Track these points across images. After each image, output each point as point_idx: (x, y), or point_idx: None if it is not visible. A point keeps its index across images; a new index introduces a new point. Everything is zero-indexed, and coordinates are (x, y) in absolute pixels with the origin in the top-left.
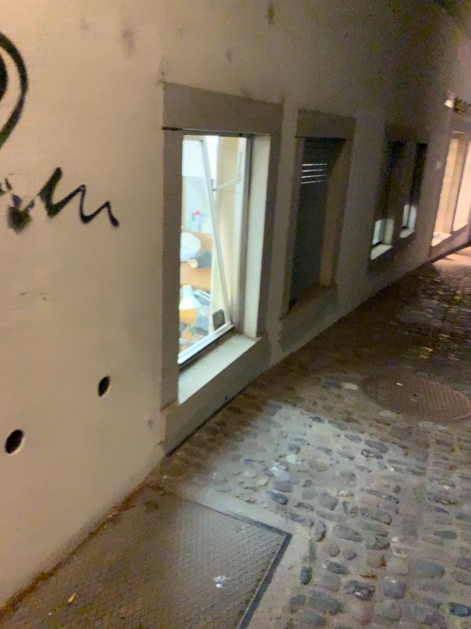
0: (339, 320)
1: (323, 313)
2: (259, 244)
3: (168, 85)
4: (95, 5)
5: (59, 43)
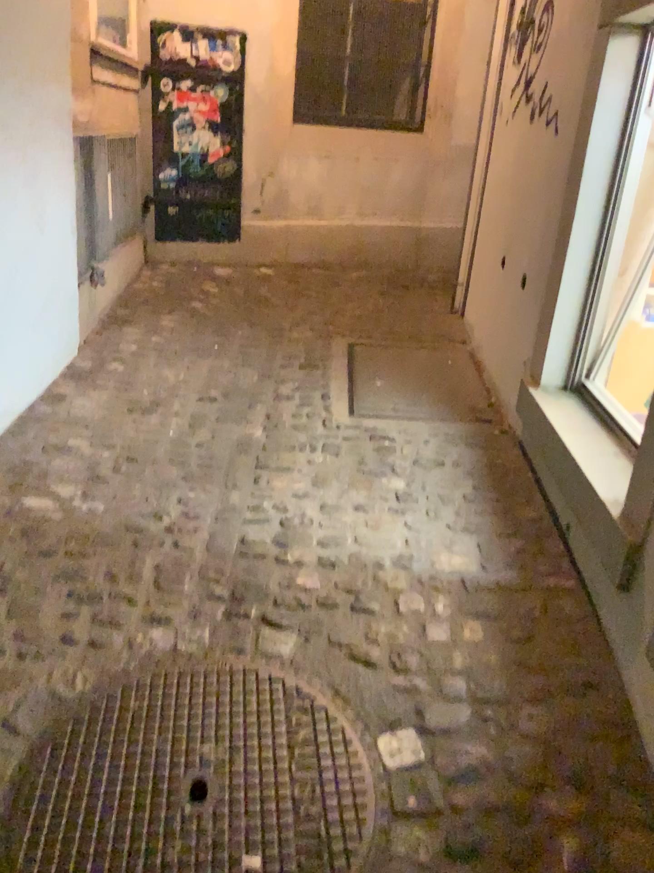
0: None
1: None
2: None
3: None
4: None
5: None
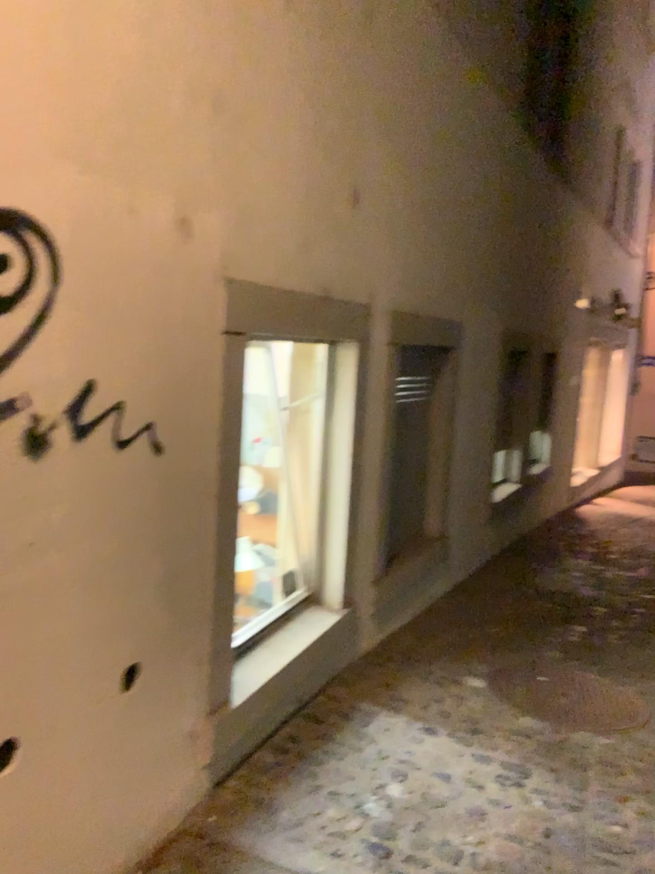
0: (451, 588)
1: (429, 577)
2: (343, 482)
3: (231, 279)
4: (148, 187)
5: (102, 230)
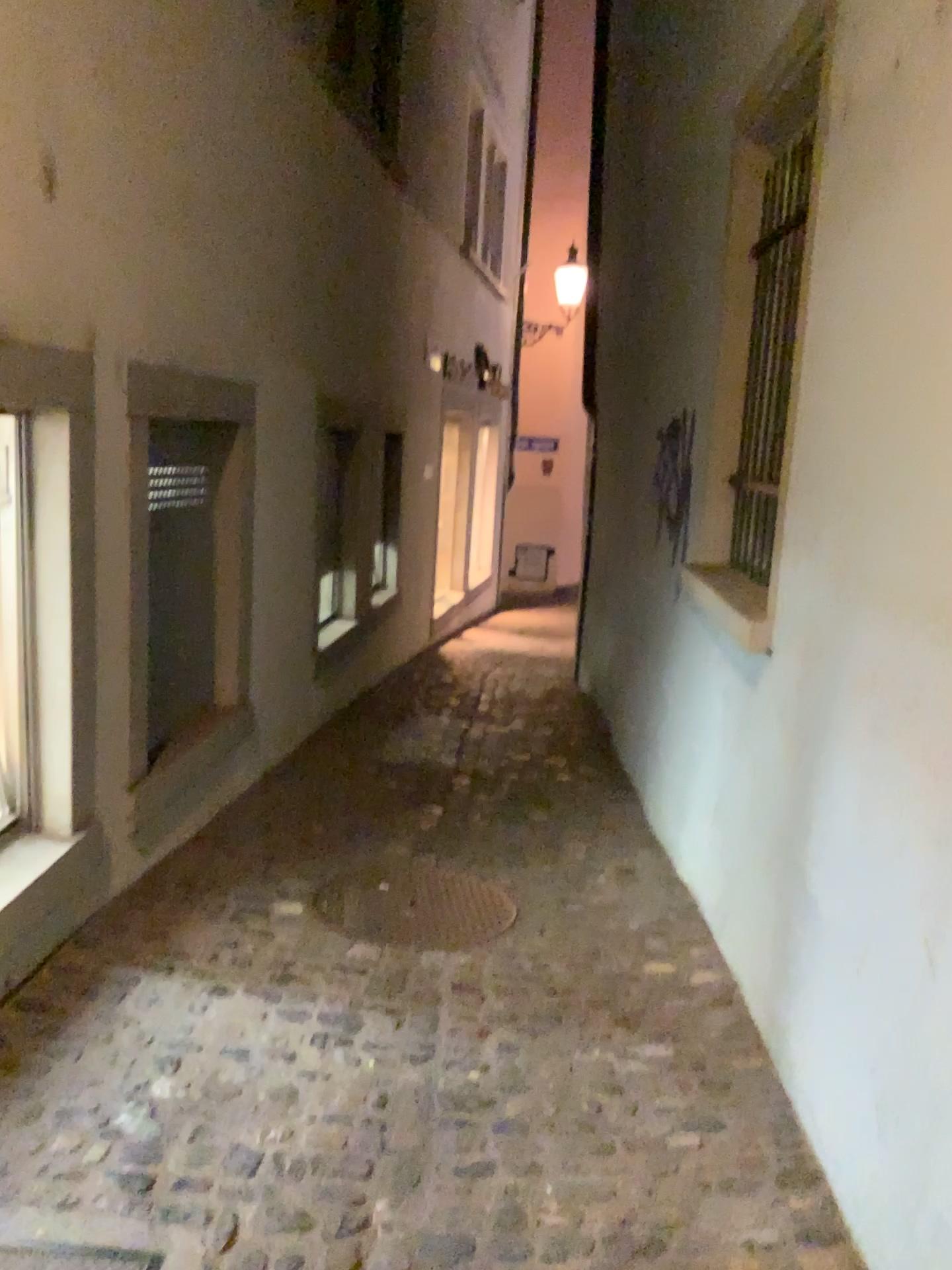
0: (259, 777)
1: (224, 765)
2: (67, 635)
3: None
4: None
5: None
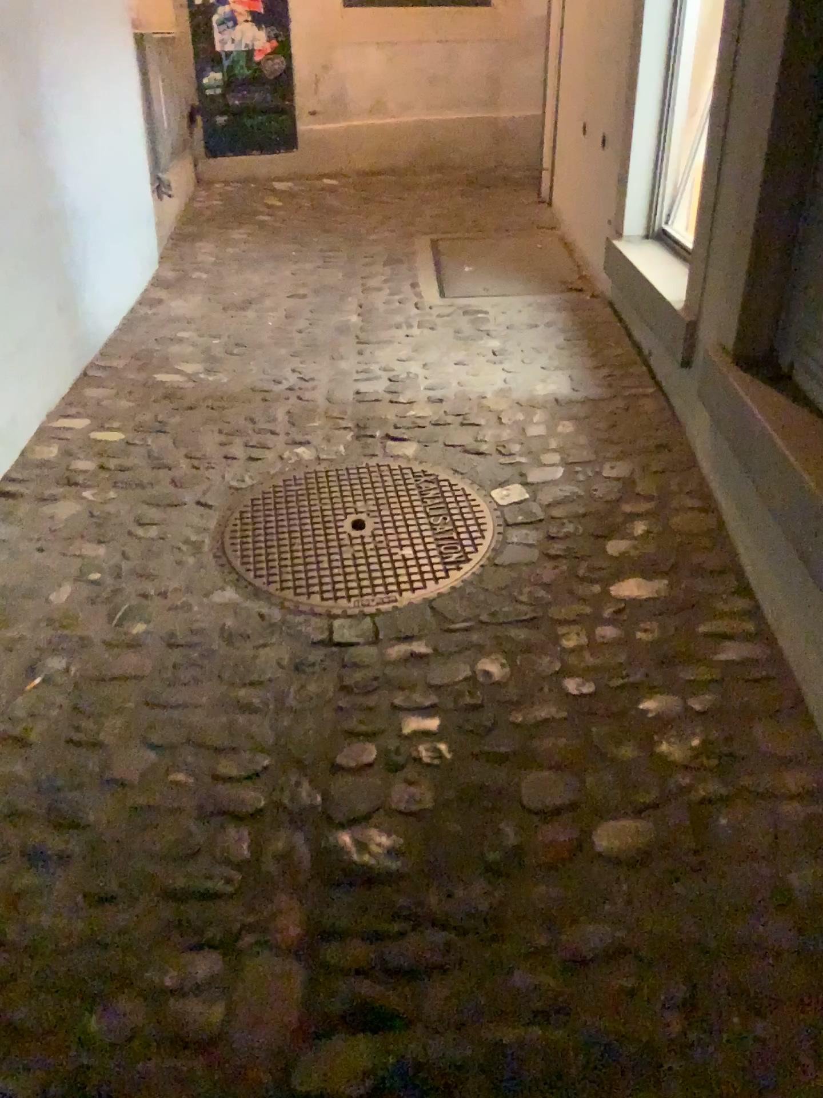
0: None
1: None
2: None
3: None
4: None
5: None
